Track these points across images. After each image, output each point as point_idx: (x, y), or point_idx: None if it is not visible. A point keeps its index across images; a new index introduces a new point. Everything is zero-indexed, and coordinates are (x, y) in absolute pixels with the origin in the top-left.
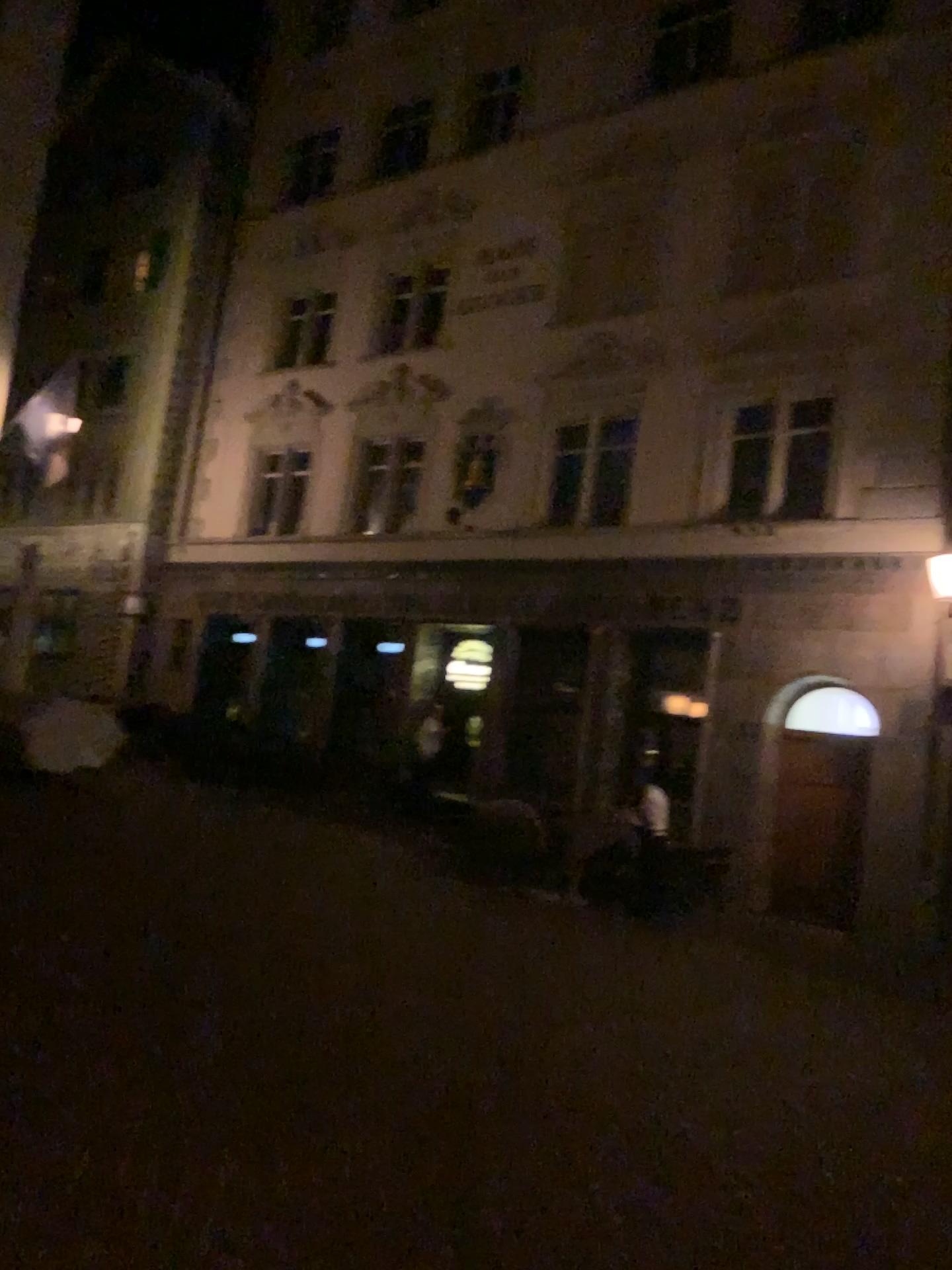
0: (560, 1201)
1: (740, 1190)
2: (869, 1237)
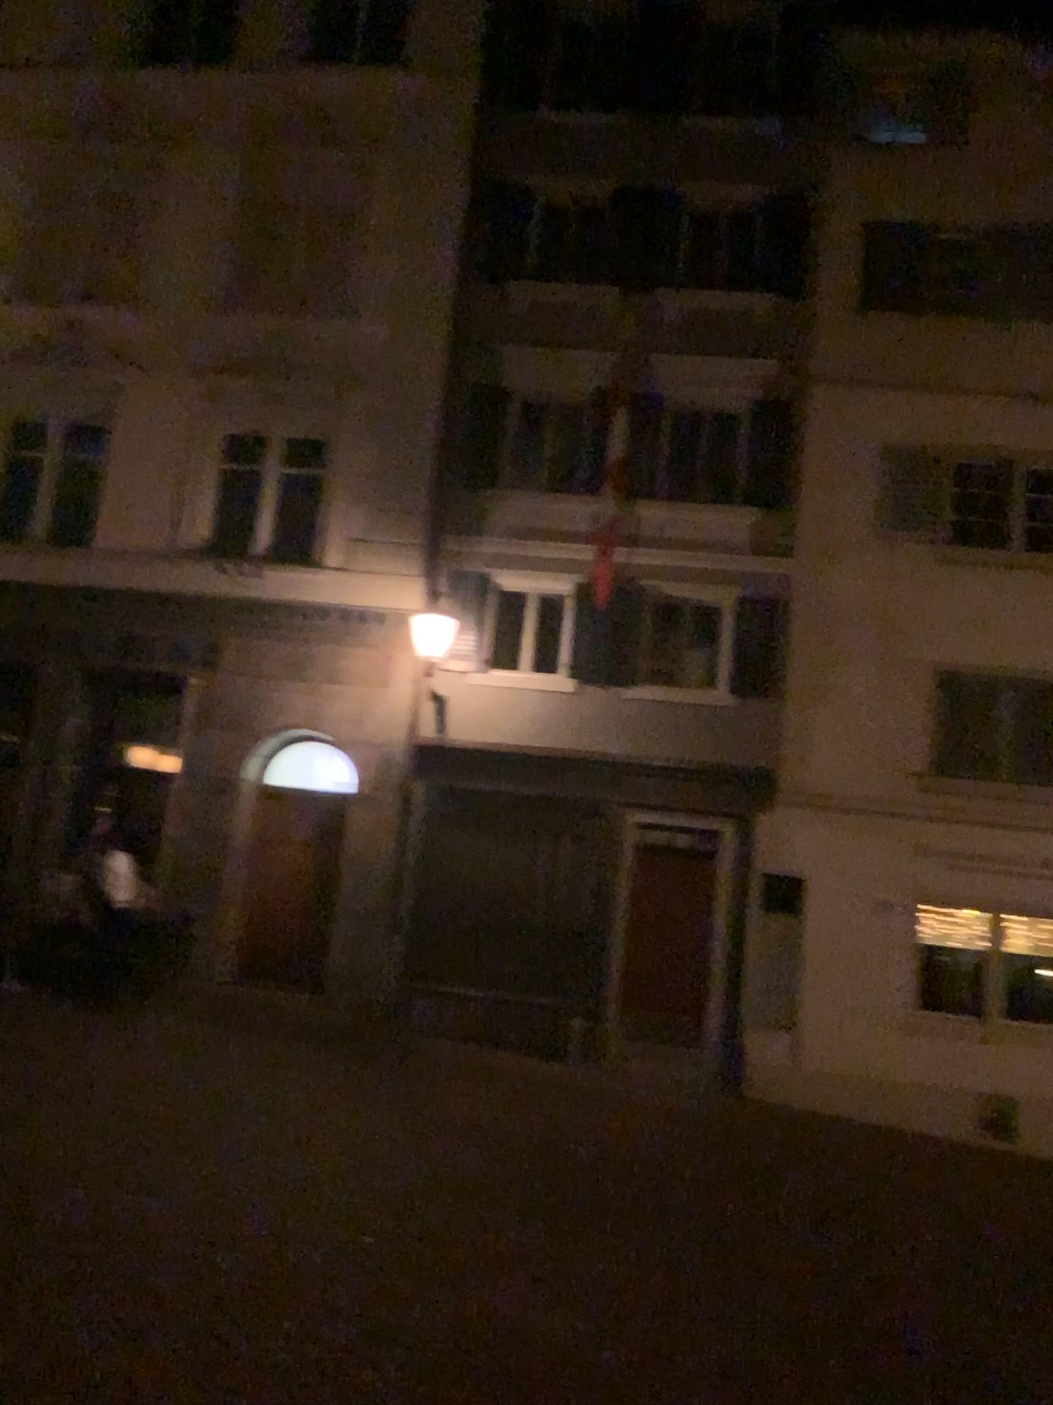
0: (7, 1330)
1: (207, 1278)
2: (334, 1298)
